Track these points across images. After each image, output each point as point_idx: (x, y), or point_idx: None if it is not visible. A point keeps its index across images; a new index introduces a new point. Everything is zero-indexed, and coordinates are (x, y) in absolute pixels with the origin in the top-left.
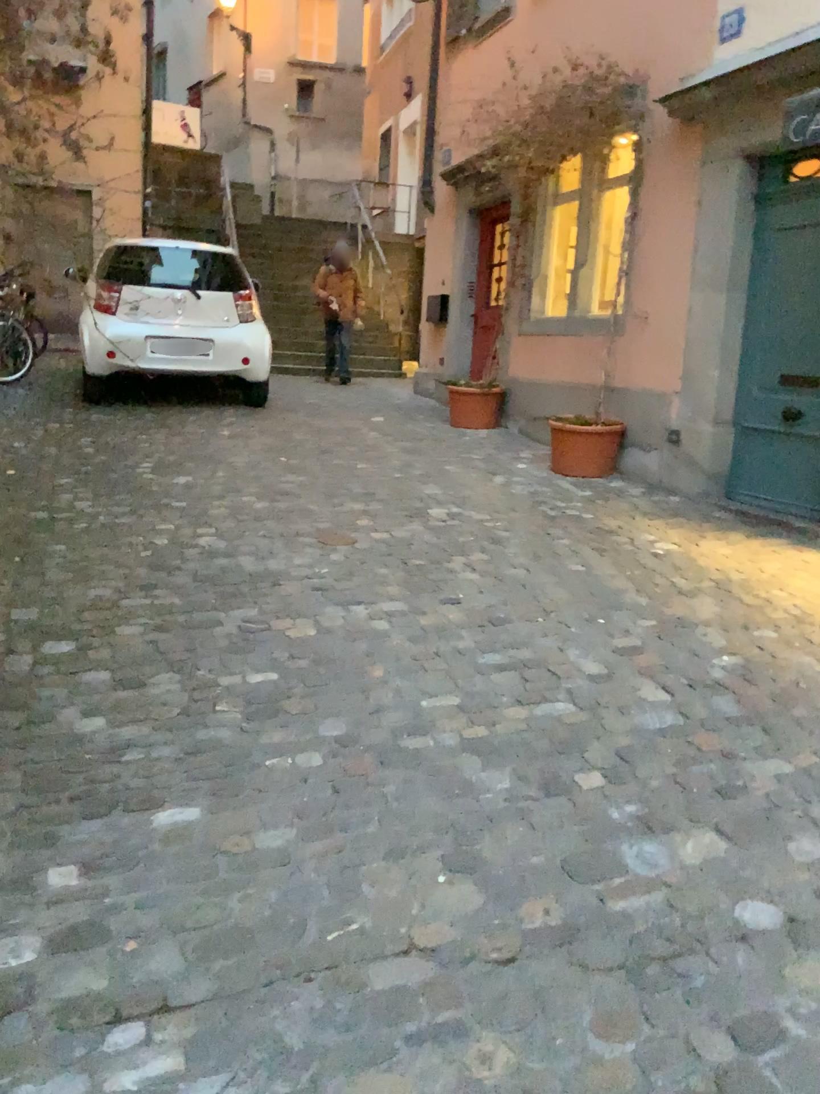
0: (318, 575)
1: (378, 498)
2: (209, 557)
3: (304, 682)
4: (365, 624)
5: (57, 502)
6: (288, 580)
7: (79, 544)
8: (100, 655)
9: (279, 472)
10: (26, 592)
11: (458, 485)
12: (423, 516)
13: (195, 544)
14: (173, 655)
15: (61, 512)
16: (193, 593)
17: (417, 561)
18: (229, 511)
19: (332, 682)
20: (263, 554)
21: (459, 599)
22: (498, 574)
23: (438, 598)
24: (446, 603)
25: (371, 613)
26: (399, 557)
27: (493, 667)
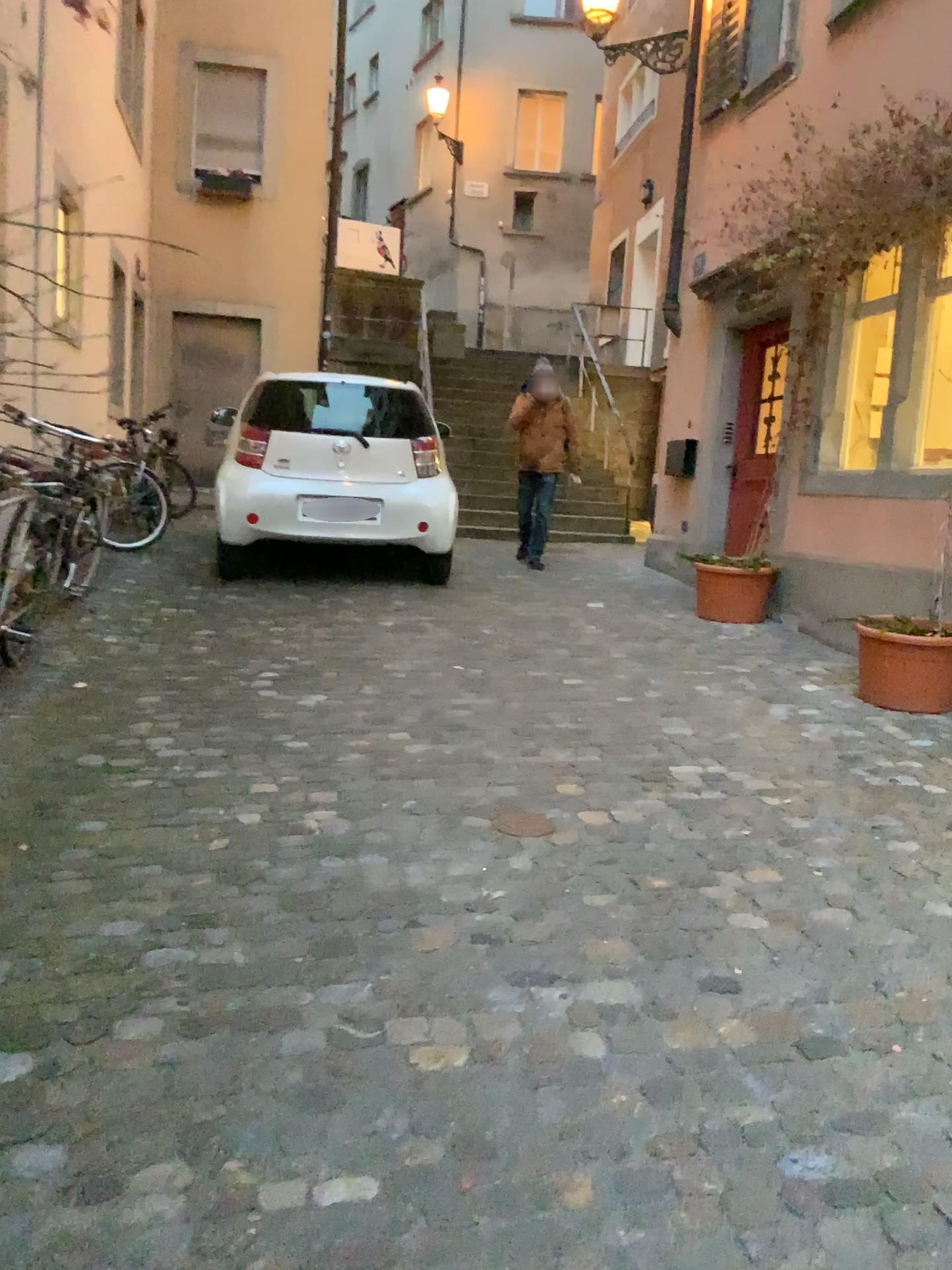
0: (486, 909)
1: (595, 746)
2: (314, 861)
3: (426, 1216)
4: (559, 1042)
5: (117, 742)
6: (434, 917)
7: (121, 825)
8: (60, 1104)
9: (451, 696)
10: (0, 927)
11: (718, 725)
12: (664, 784)
13: (298, 832)
14: (192, 1111)
15: (117, 761)
16: (268, 942)
17: (655, 883)
18: (365, 766)
19: (481, 1219)
20: (401, 857)
21: (733, 982)
22: (800, 921)
23: (695, 979)
24: (711, 992)
25: (572, 1012)
26: (624, 873)
27: (816, 1195)
